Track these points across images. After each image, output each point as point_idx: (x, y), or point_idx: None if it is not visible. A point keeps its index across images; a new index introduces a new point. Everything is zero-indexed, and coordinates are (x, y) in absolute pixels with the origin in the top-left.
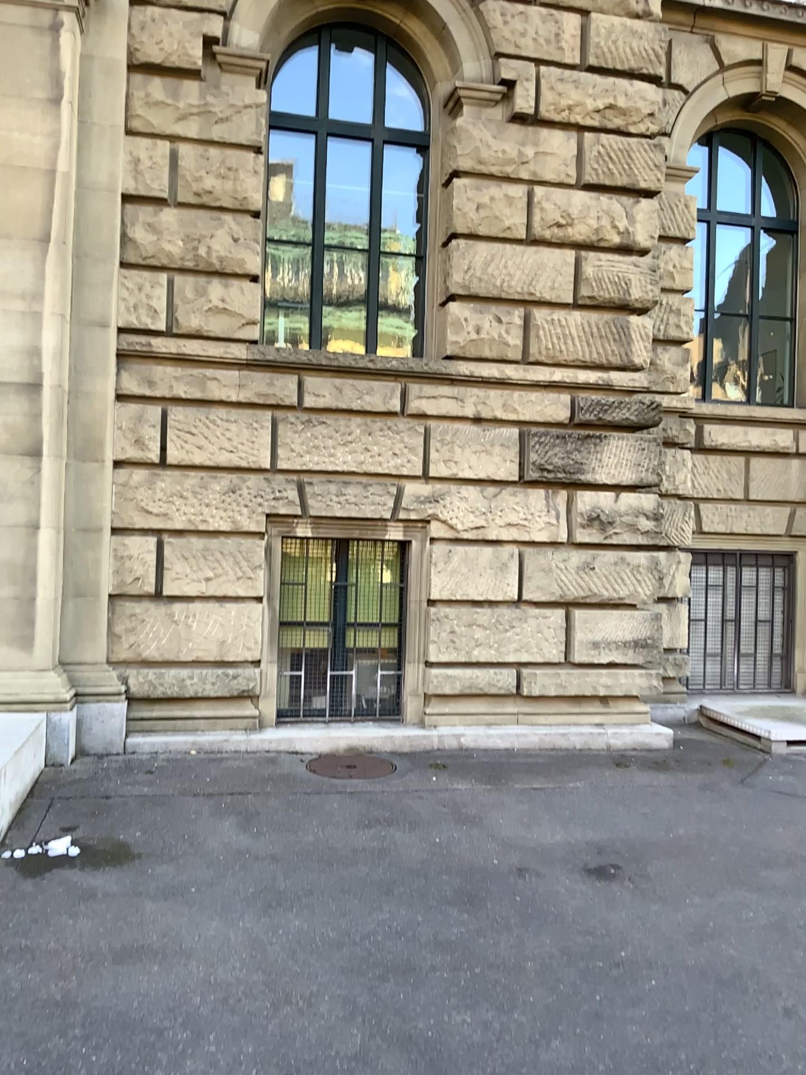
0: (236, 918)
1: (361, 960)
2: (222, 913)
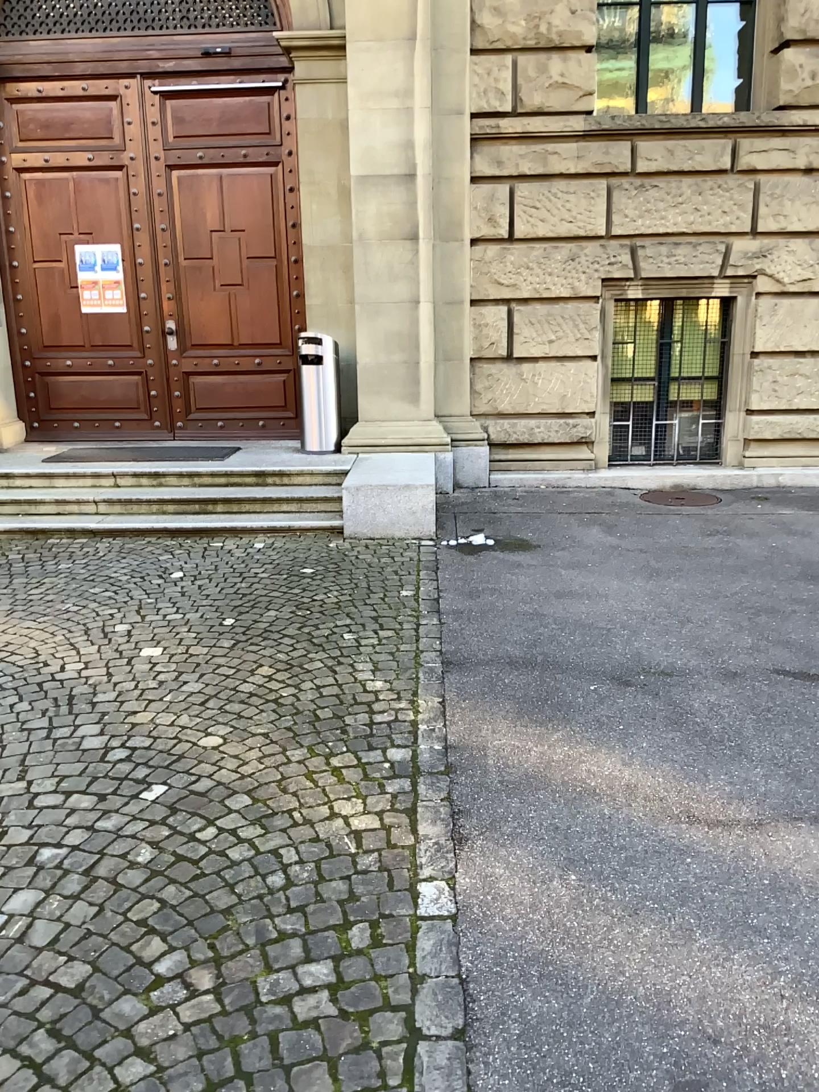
0: (637, 578)
1: (742, 600)
2: (625, 575)
